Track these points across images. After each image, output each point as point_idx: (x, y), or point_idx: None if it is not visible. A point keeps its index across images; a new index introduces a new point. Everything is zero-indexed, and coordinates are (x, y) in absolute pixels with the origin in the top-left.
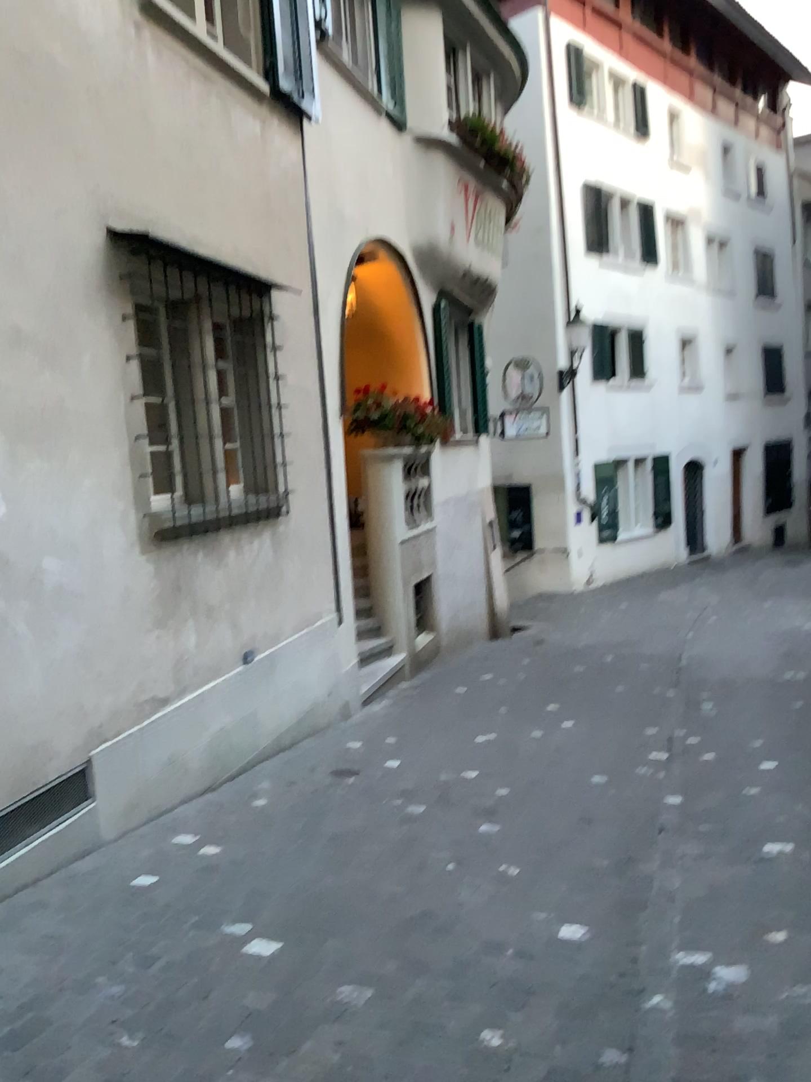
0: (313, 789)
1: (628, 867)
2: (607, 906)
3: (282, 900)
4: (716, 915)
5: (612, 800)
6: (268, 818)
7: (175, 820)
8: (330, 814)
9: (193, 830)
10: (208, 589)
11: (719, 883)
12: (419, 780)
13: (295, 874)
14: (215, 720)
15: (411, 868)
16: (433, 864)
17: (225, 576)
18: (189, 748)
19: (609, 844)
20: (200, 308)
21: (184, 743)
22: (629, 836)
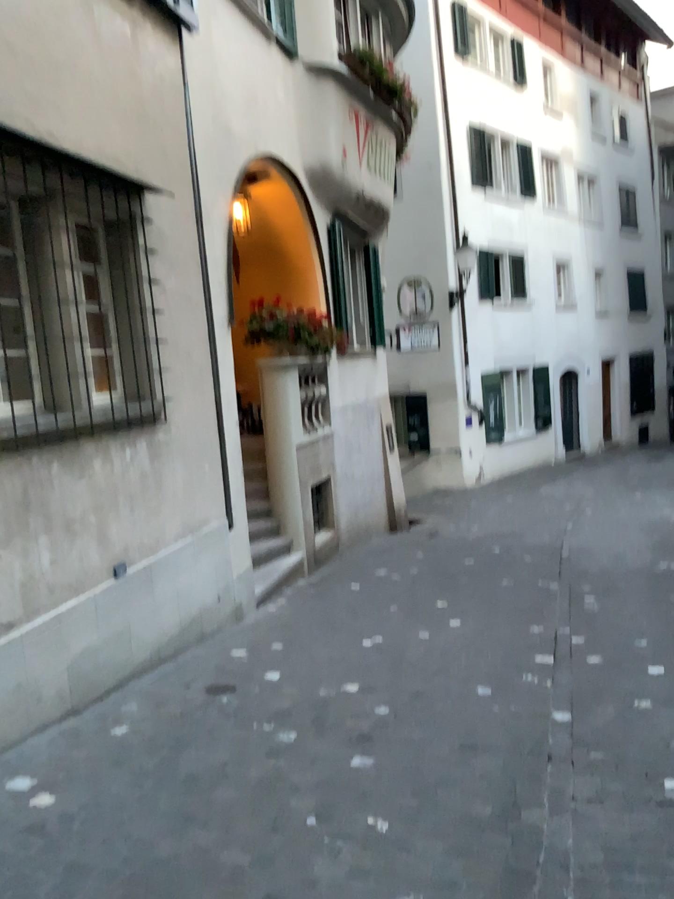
0: (180, 711)
1: (513, 817)
2: (489, 883)
3: (99, 881)
4: (621, 897)
5: (496, 719)
6: (121, 753)
7: (19, 756)
8: (191, 745)
9: (32, 773)
10: (67, 501)
11: (619, 842)
12: (295, 697)
13: (127, 838)
14: (75, 640)
15: (265, 825)
16: (291, 818)
17: (89, 486)
18: (41, 674)
19: (493, 781)
20: (52, 203)
21: (35, 669)
22: (515, 768)
